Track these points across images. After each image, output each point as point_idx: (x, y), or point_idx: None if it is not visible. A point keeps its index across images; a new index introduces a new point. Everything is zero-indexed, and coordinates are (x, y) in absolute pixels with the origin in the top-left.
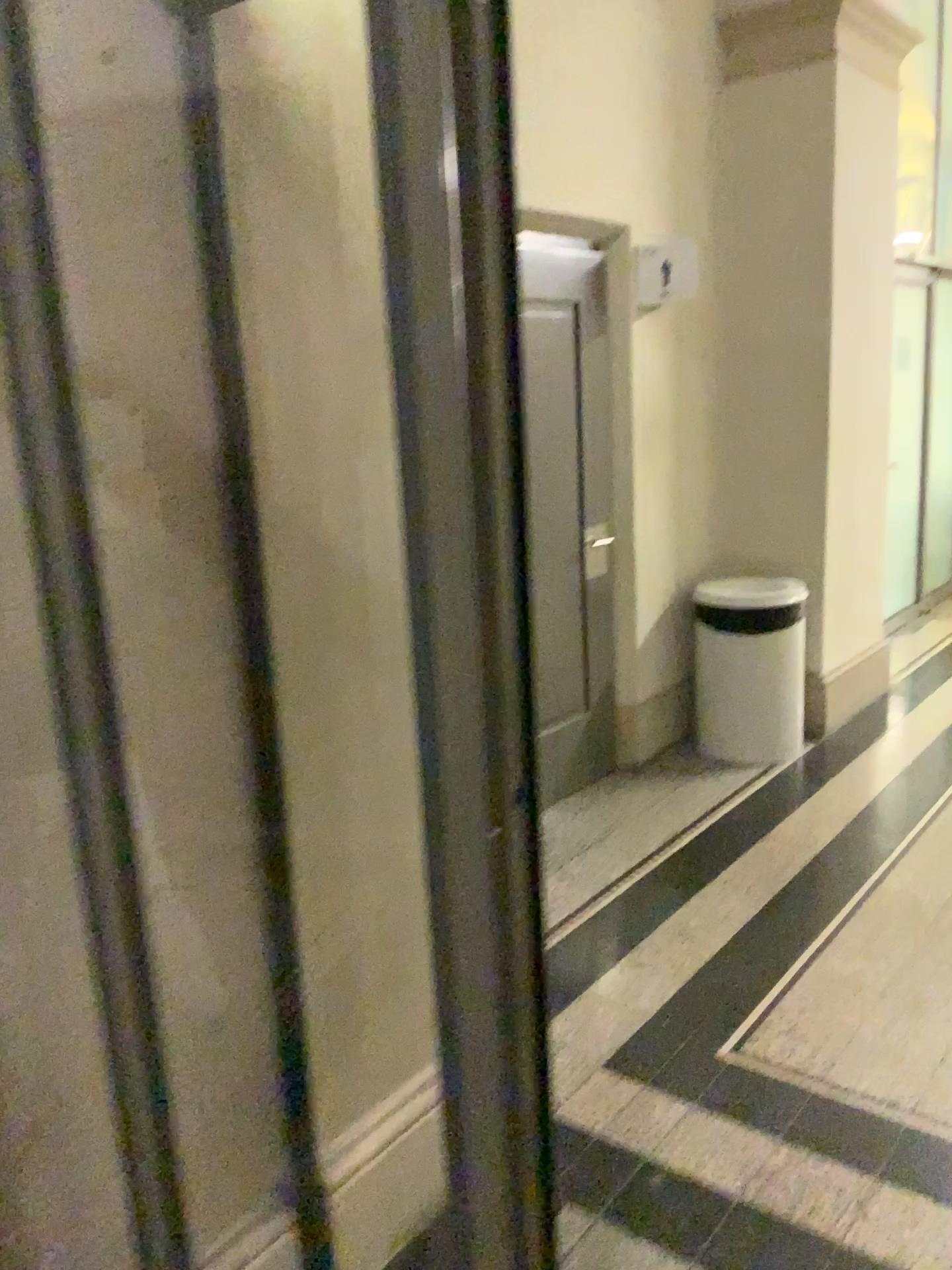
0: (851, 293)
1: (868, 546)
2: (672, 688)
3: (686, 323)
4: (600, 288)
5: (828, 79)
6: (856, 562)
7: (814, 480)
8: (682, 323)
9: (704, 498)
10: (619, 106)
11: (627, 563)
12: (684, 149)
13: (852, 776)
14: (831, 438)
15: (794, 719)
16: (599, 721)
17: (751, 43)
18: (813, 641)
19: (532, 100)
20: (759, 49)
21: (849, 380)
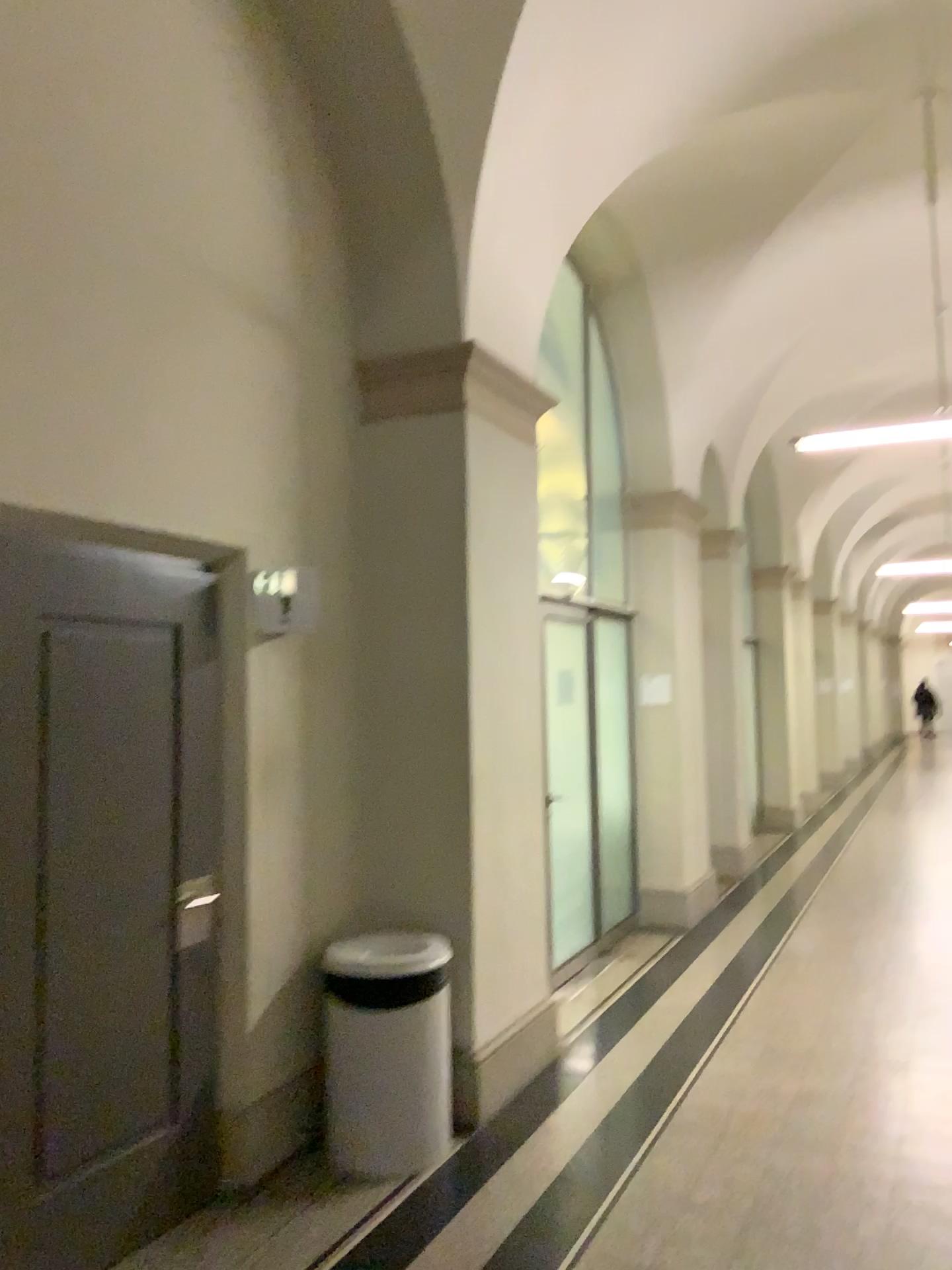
0: (493, 628)
1: (526, 892)
2: (293, 1078)
3: (320, 651)
4: (207, 612)
5: (457, 425)
6: (512, 911)
7: (458, 823)
8: (315, 650)
9: (343, 841)
10: (234, 429)
11: (234, 925)
12: (318, 477)
13: (501, 1184)
14: (476, 777)
15: (437, 1112)
16: (193, 1130)
17: (386, 386)
18: (462, 1008)
19: (118, 411)
20: (394, 393)
21: (496, 715)
